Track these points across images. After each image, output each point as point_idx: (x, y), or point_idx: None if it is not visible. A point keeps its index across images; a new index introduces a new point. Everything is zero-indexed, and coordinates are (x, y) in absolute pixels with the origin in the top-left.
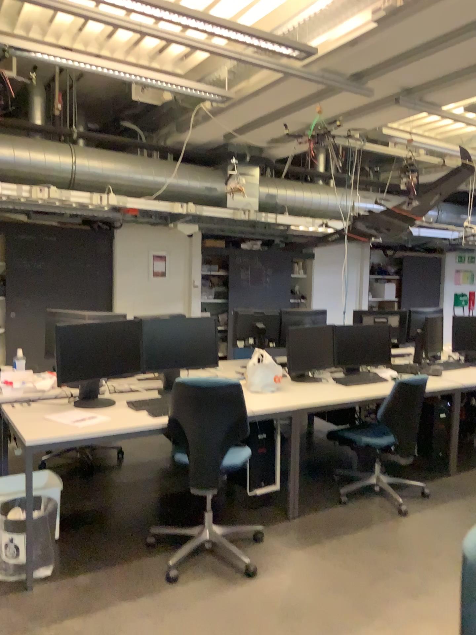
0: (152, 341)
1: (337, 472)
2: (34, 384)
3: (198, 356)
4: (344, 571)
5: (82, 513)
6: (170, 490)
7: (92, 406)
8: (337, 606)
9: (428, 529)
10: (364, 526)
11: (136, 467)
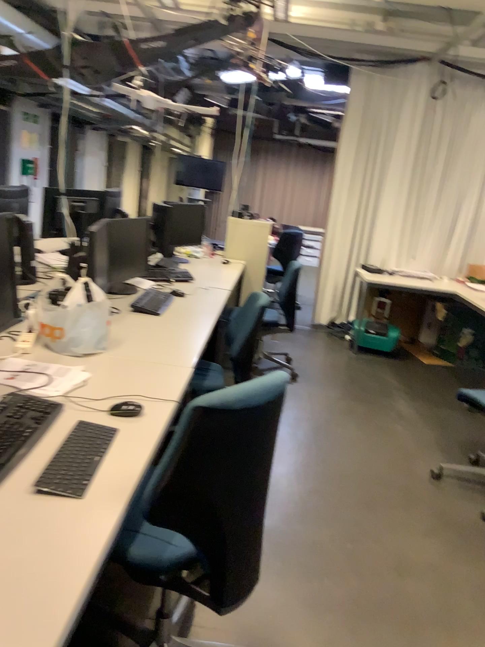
0: None
1: None
2: None
3: None
4: (326, 582)
5: None
6: None
7: None
8: (392, 641)
9: (296, 473)
10: None
11: None
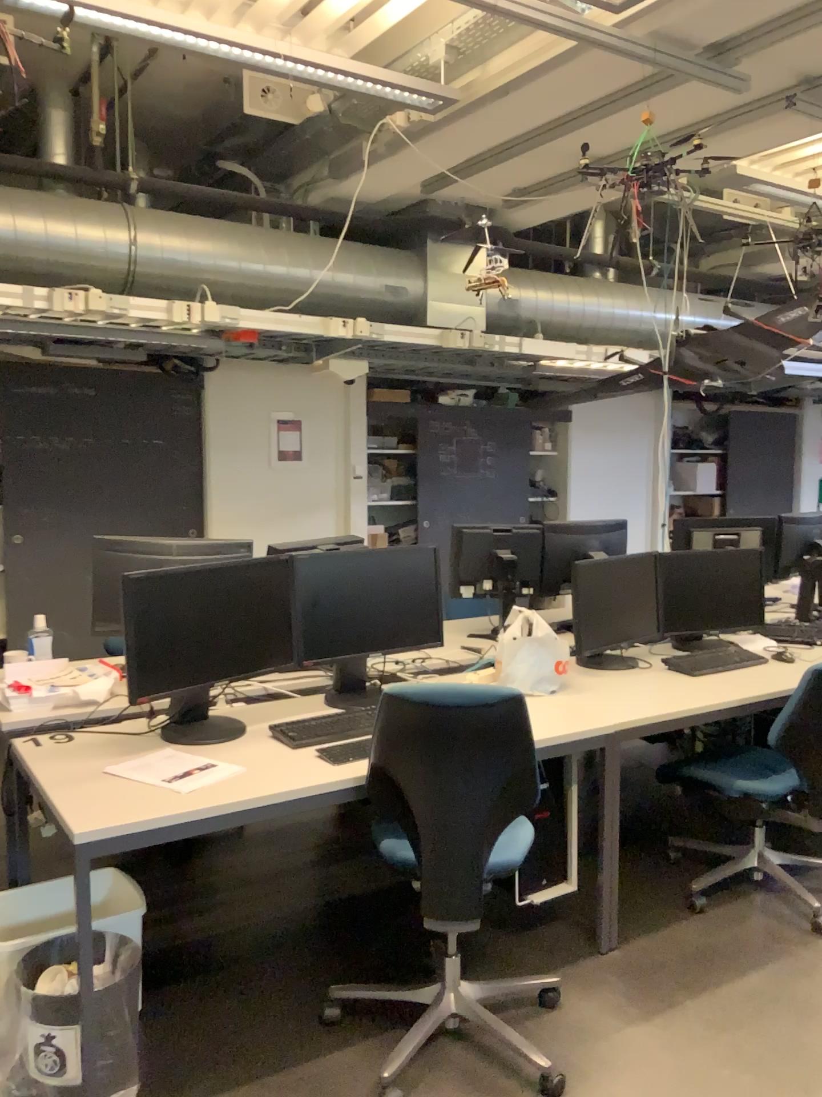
0: (313, 599)
1: (671, 840)
2: (75, 690)
3: (403, 624)
4: (744, 1080)
5: (181, 951)
6: (350, 892)
7: (199, 739)
8: None
9: None
10: (754, 964)
11: (277, 840)
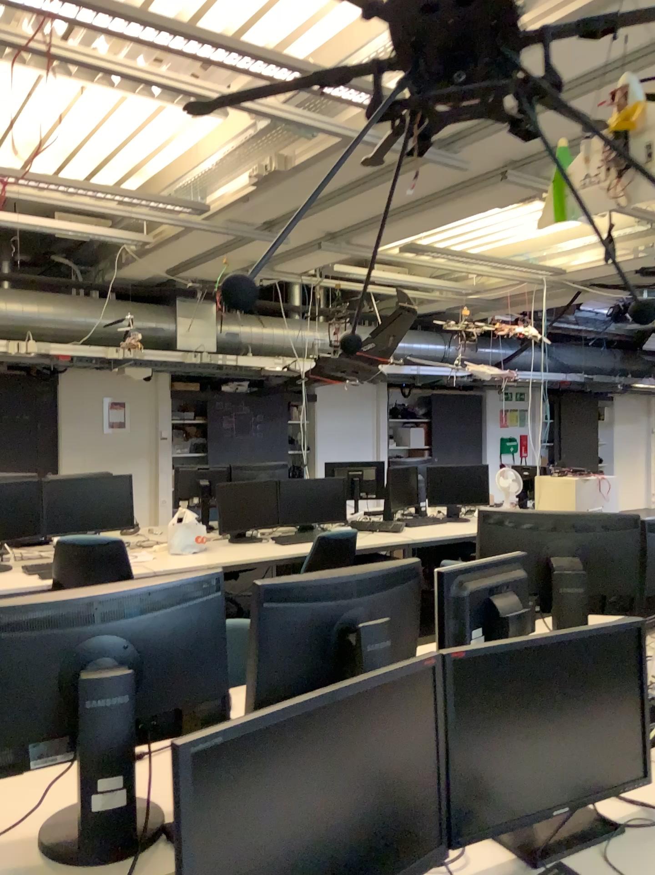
0: (55, 503)
1: None
2: None
3: (110, 518)
4: None
5: None
6: None
7: None
8: None
9: None
10: None
11: None
